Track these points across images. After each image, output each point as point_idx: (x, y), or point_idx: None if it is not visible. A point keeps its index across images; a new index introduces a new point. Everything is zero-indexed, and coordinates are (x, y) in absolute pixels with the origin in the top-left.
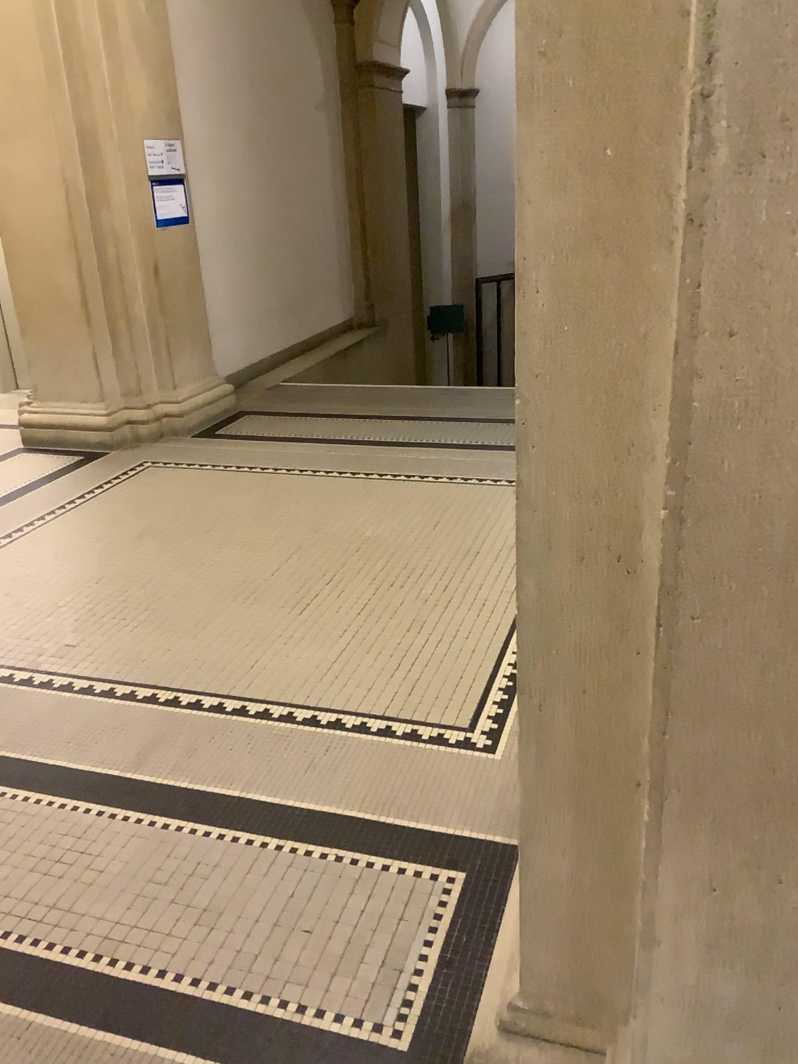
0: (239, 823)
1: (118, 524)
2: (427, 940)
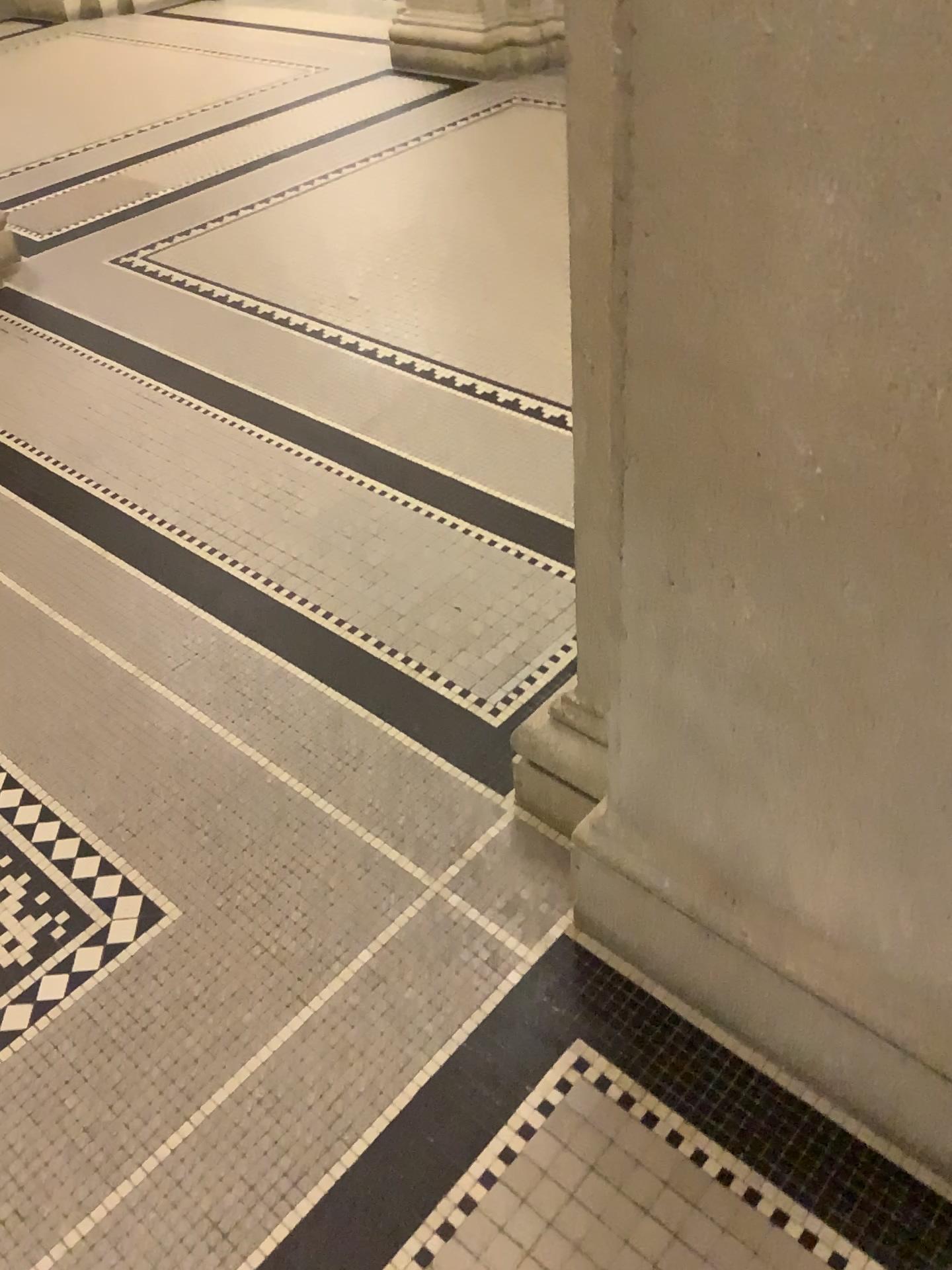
0: (442, 500)
1: (461, 174)
2: (566, 646)
